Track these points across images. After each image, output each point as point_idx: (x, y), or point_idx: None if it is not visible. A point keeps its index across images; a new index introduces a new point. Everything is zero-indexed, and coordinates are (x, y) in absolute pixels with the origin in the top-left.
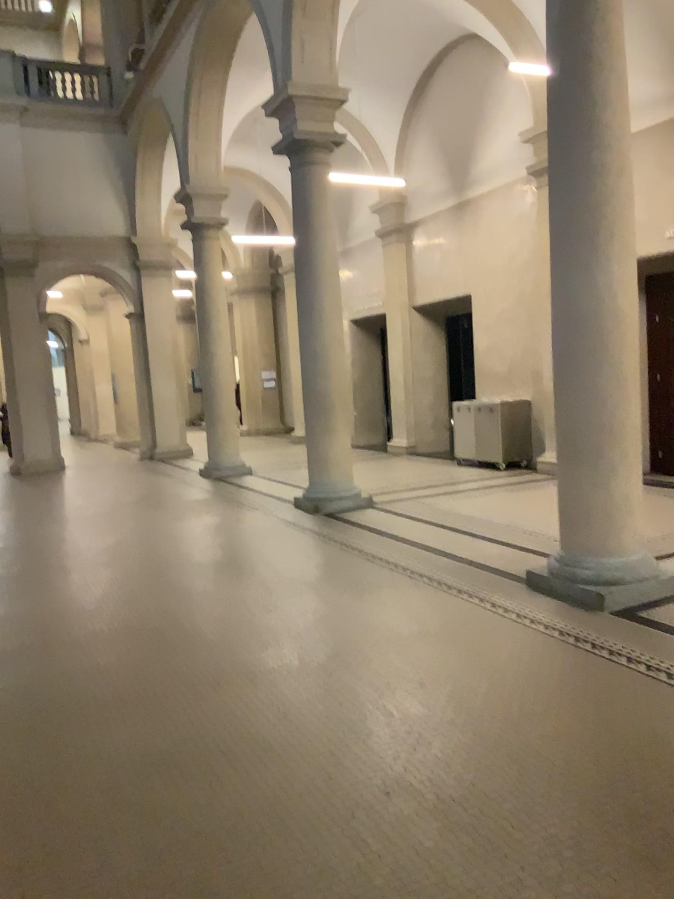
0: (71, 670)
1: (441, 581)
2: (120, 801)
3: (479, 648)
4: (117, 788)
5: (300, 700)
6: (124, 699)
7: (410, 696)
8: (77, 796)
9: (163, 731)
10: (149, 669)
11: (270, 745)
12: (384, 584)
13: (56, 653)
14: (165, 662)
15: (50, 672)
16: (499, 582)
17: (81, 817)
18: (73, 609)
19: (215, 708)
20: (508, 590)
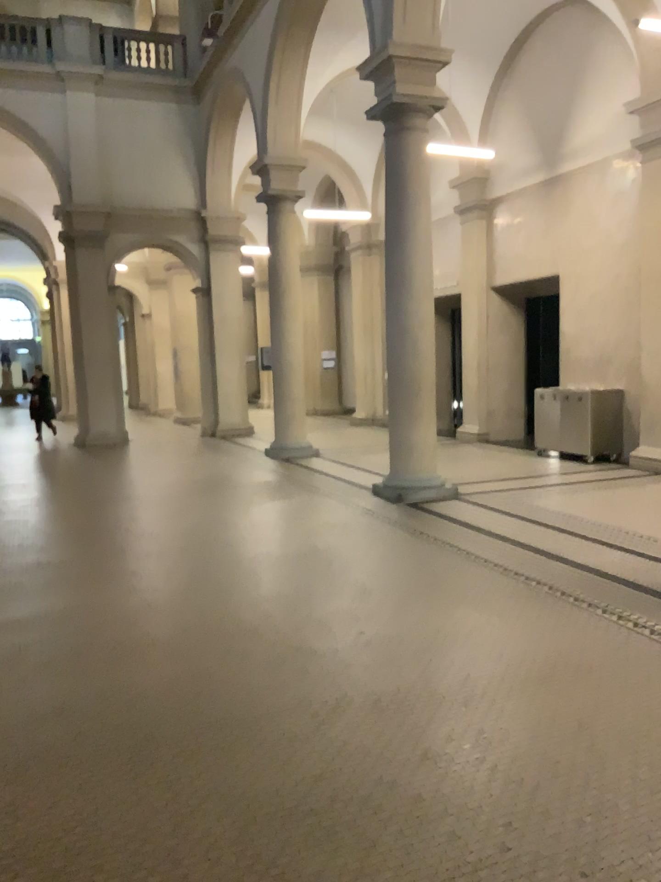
0: (171, 675)
1: (565, 590)
2: (257, 859)
3: (637, 677)
4: (251, 839)
5: (443, 733)
6: (238, 717)
7: (575, 738)
8: (204, 846)
9: (290, 763)
10: (258, 679)
11: (423, 793)
12: (500, 590)
13: (153, 653)
14: (274, 673)
15: (148, 677)
16: (634, 595)
17: (213, 878)
18: (162, 600)
19: (344, 737)
20: (647, 605)
